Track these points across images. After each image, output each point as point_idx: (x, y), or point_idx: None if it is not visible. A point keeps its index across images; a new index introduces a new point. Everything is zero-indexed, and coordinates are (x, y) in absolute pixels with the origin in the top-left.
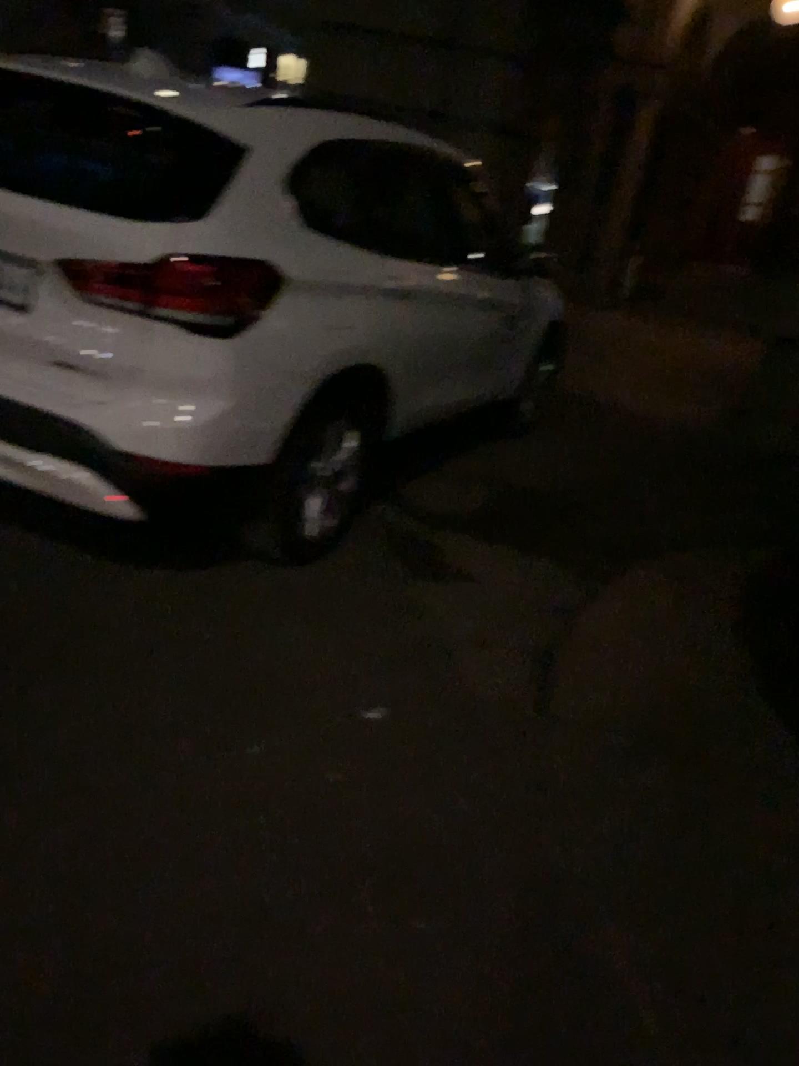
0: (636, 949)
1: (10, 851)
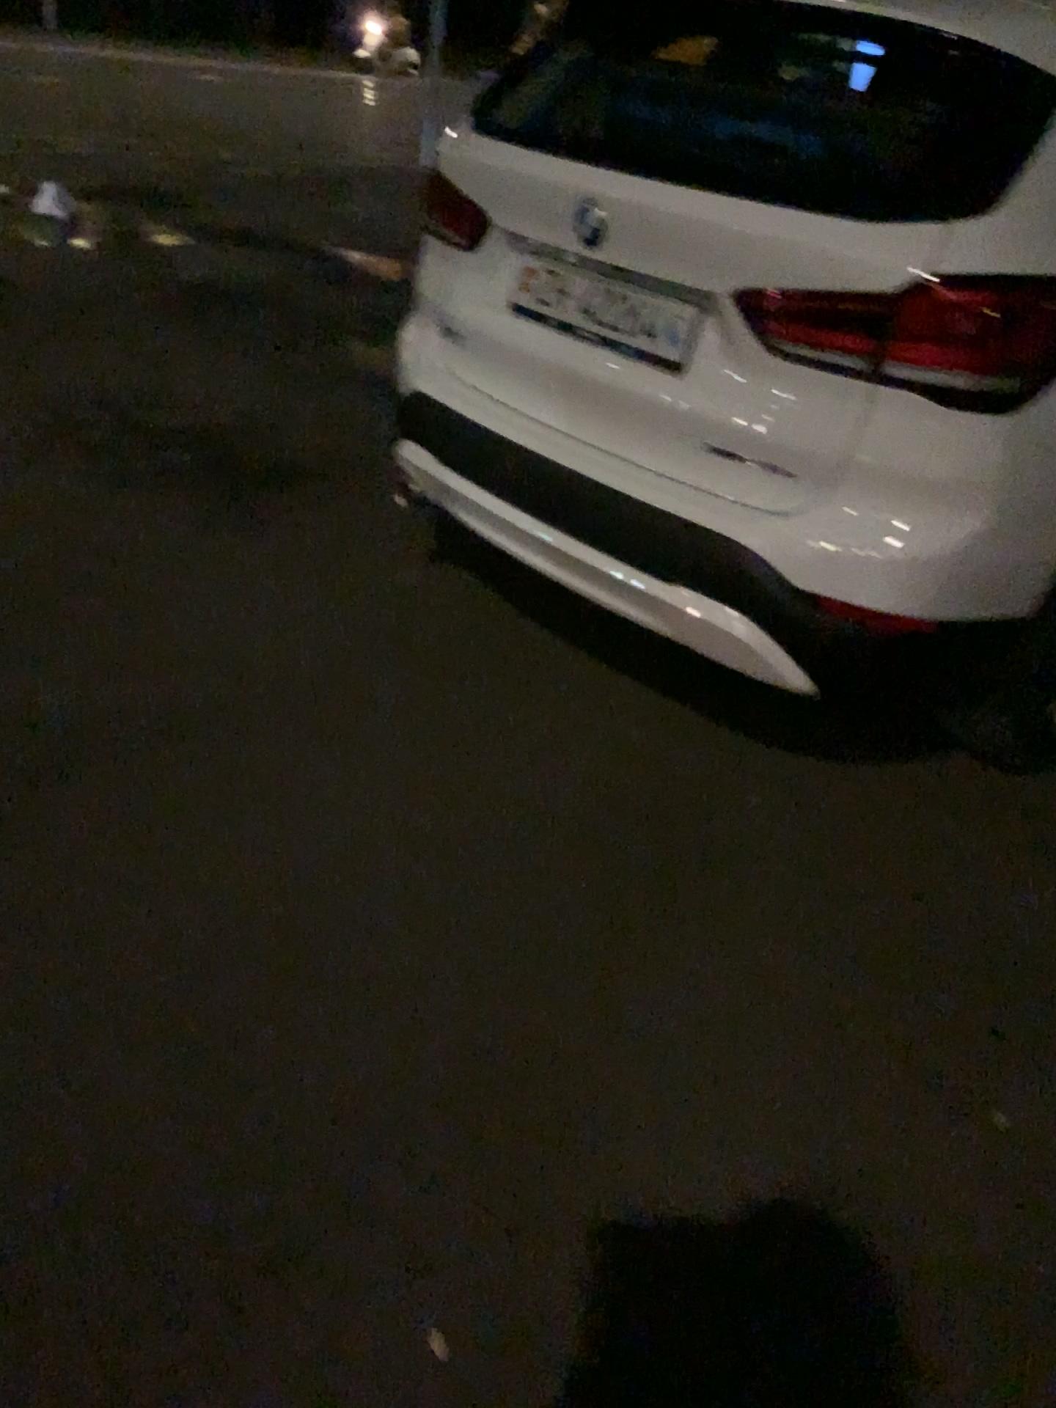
0: None
1: (676, 1219)
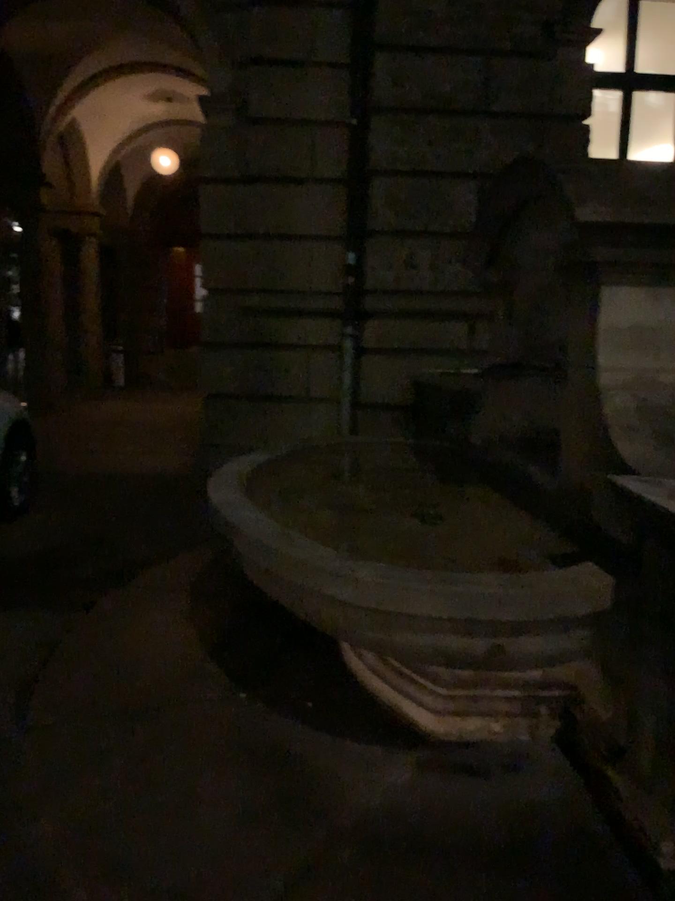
0: (54, 880)
1: None
